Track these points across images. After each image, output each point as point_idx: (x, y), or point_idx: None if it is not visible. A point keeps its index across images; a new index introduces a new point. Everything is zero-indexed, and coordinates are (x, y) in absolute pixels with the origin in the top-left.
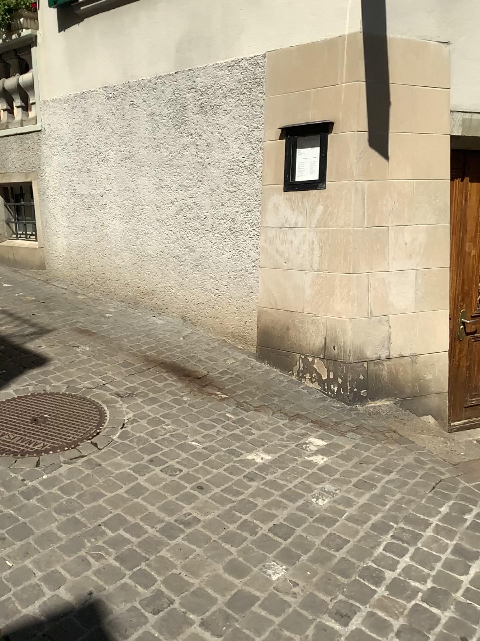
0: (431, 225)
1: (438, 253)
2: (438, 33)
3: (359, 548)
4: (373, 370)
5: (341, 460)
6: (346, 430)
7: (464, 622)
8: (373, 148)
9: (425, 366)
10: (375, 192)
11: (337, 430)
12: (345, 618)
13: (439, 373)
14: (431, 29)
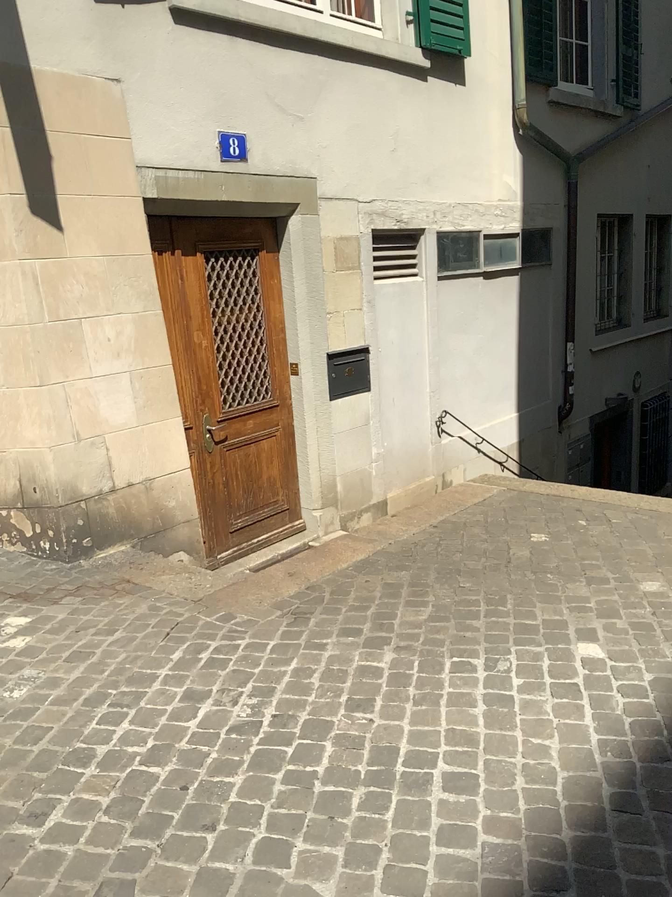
0: (138, 314)
1: (154, 348)
2: (102, 67)
3: (66, 732)
4: (94, 510)
5: (51, 634)
6: (61, 595)
7: (188, 768)
8: (38, 217)
9: (164, 492)
10: (52, 275)
11: (48, 599)
12: (42, 818)
13: (182, 498)
14: (91, 62)
